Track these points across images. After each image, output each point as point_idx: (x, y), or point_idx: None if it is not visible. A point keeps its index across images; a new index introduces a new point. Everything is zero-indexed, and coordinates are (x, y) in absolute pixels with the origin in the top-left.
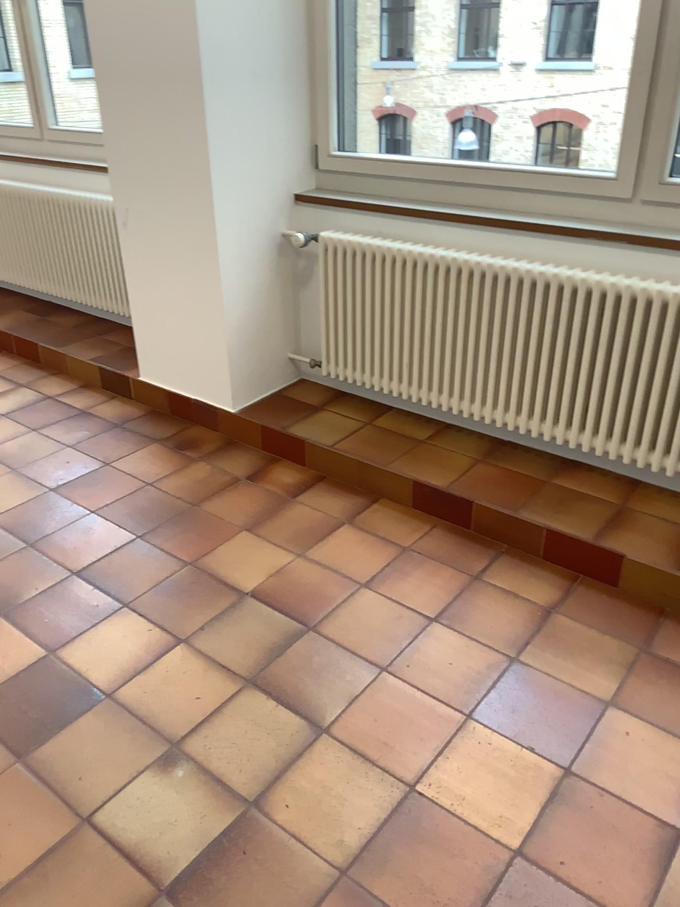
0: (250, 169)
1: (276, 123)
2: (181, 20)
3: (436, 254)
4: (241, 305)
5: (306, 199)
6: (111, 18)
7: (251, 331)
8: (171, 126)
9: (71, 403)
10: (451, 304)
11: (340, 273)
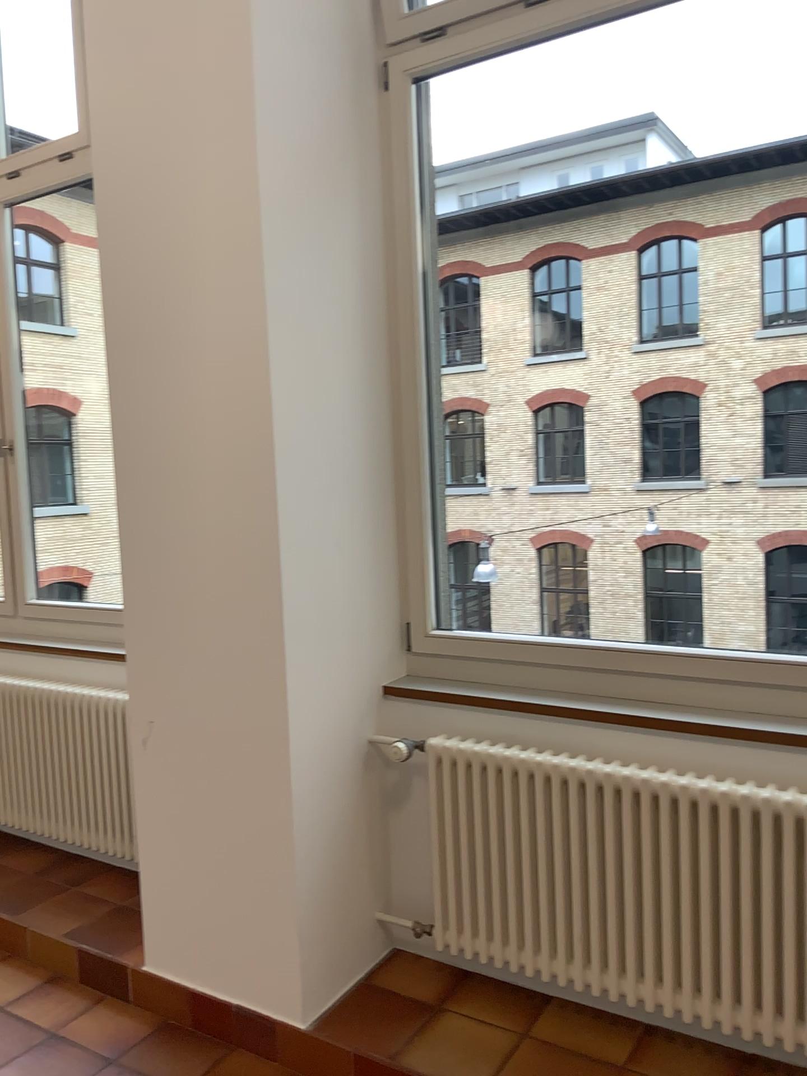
0: (332, 662)
1: (361, 599)
2: (253, 487)
3: (615, 773)
4: (318, 854)
5: (400, 692)
6: (150, 484)
7: (330, 890)
8: (225, 612)
9: (30, 1017)
10: (643, 845)
11: (461, 797)
